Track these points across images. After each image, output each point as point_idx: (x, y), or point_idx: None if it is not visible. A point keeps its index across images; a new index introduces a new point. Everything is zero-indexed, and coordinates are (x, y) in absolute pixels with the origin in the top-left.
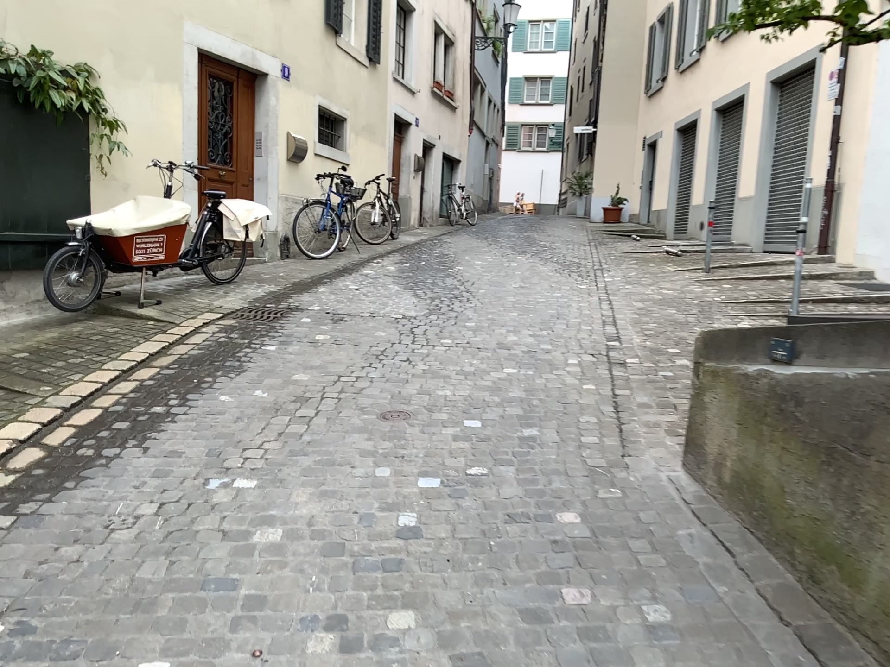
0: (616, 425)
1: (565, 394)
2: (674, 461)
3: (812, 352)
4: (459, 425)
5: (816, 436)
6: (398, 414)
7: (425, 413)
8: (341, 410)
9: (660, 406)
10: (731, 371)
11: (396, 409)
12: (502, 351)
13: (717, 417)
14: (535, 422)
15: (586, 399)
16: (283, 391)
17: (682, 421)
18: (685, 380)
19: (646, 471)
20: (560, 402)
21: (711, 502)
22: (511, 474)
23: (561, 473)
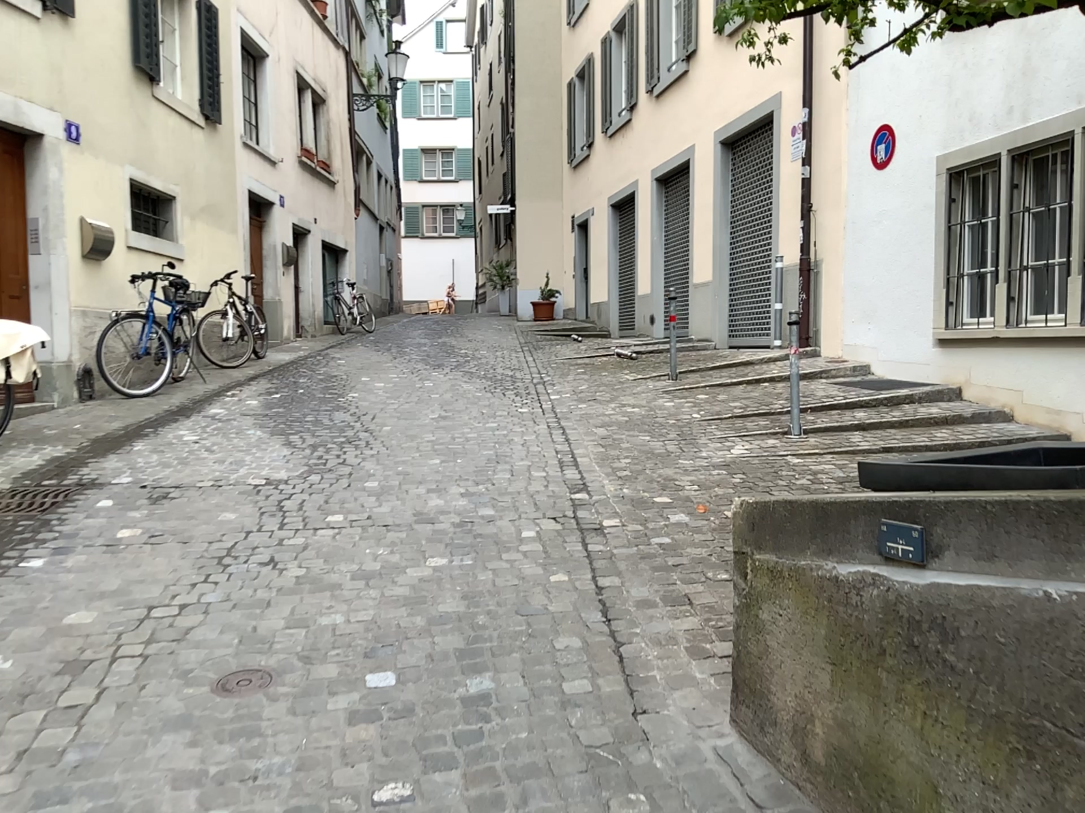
0: (610, 649)
1: (524, 597)
2: (715, 712)
3: (970, 550)
4: (358, 686)
5: (997, 705)
6: (251, 676)
7: (297, 669)
8: (148, 680)
9: (668, 603)
10: (810, 575)
11: (249, 665)
12: (421, 528)
13: (790, 650)
14: (483, 661)
15: (557, 602)
16: (45, 651)
17: (706, 628)
18: (690, 551)
19: (677, 743)
20: (518, 614)
21: (798, 800)
22: (454, 787)
23: (540, 770)
